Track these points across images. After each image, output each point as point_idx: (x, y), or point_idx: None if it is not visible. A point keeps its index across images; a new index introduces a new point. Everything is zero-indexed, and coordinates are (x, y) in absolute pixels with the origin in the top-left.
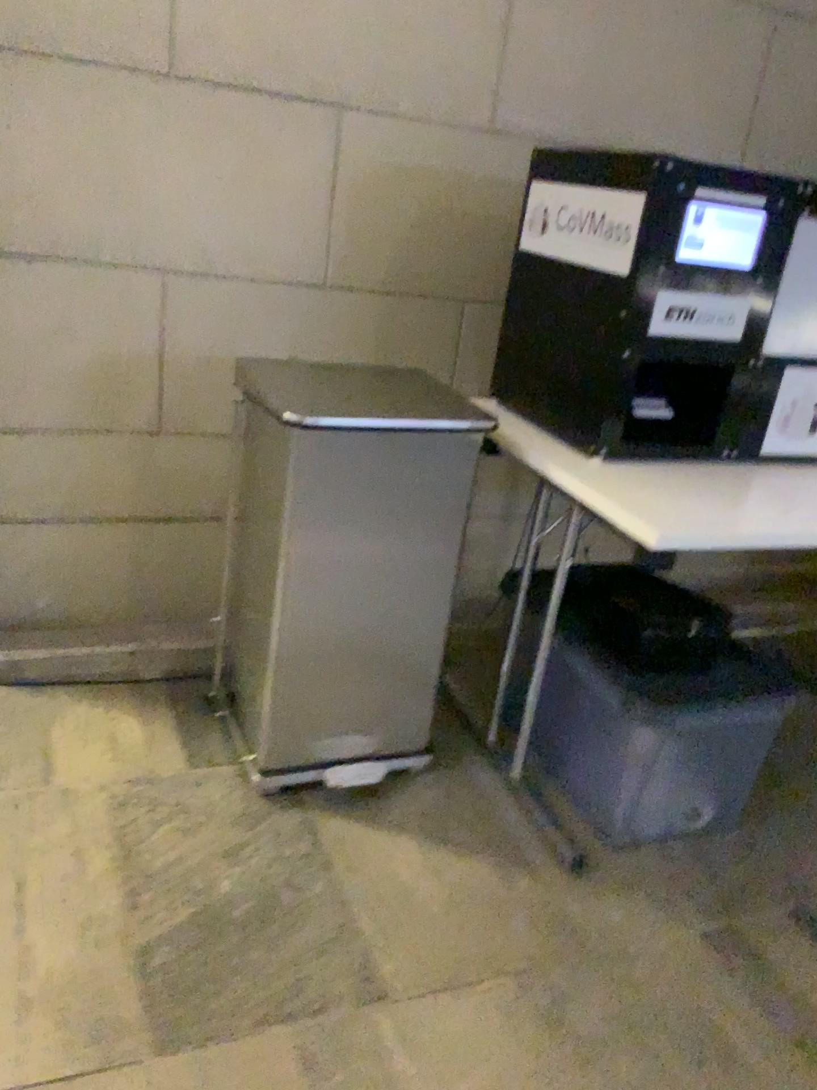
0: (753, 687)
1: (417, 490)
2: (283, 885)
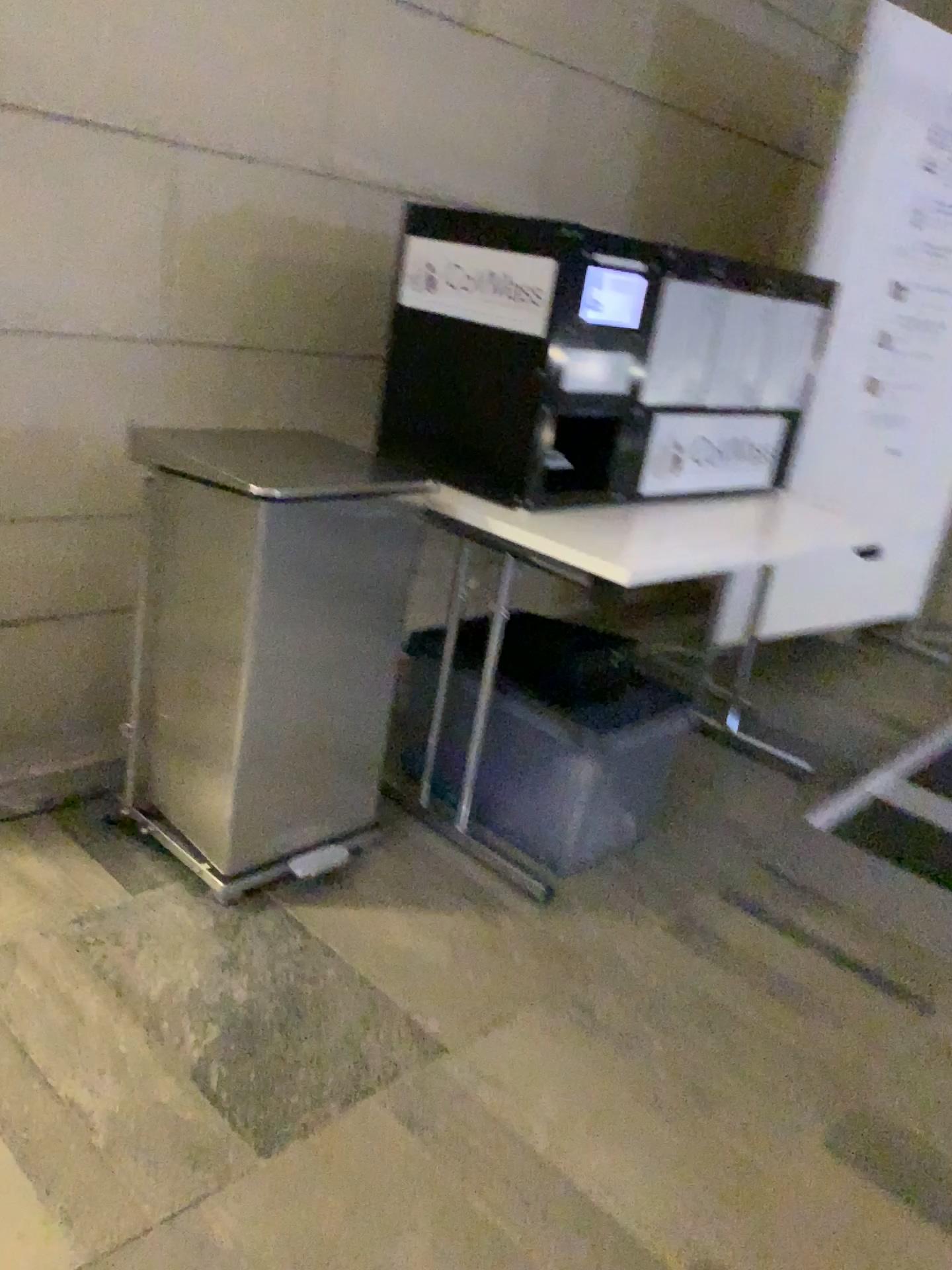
0: (655, 705)
1: (368, 557)
2: (294, 982)
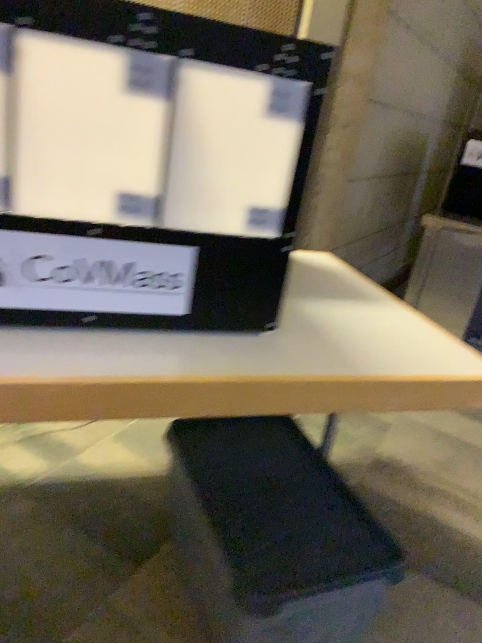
0: None
1: None
2: None
